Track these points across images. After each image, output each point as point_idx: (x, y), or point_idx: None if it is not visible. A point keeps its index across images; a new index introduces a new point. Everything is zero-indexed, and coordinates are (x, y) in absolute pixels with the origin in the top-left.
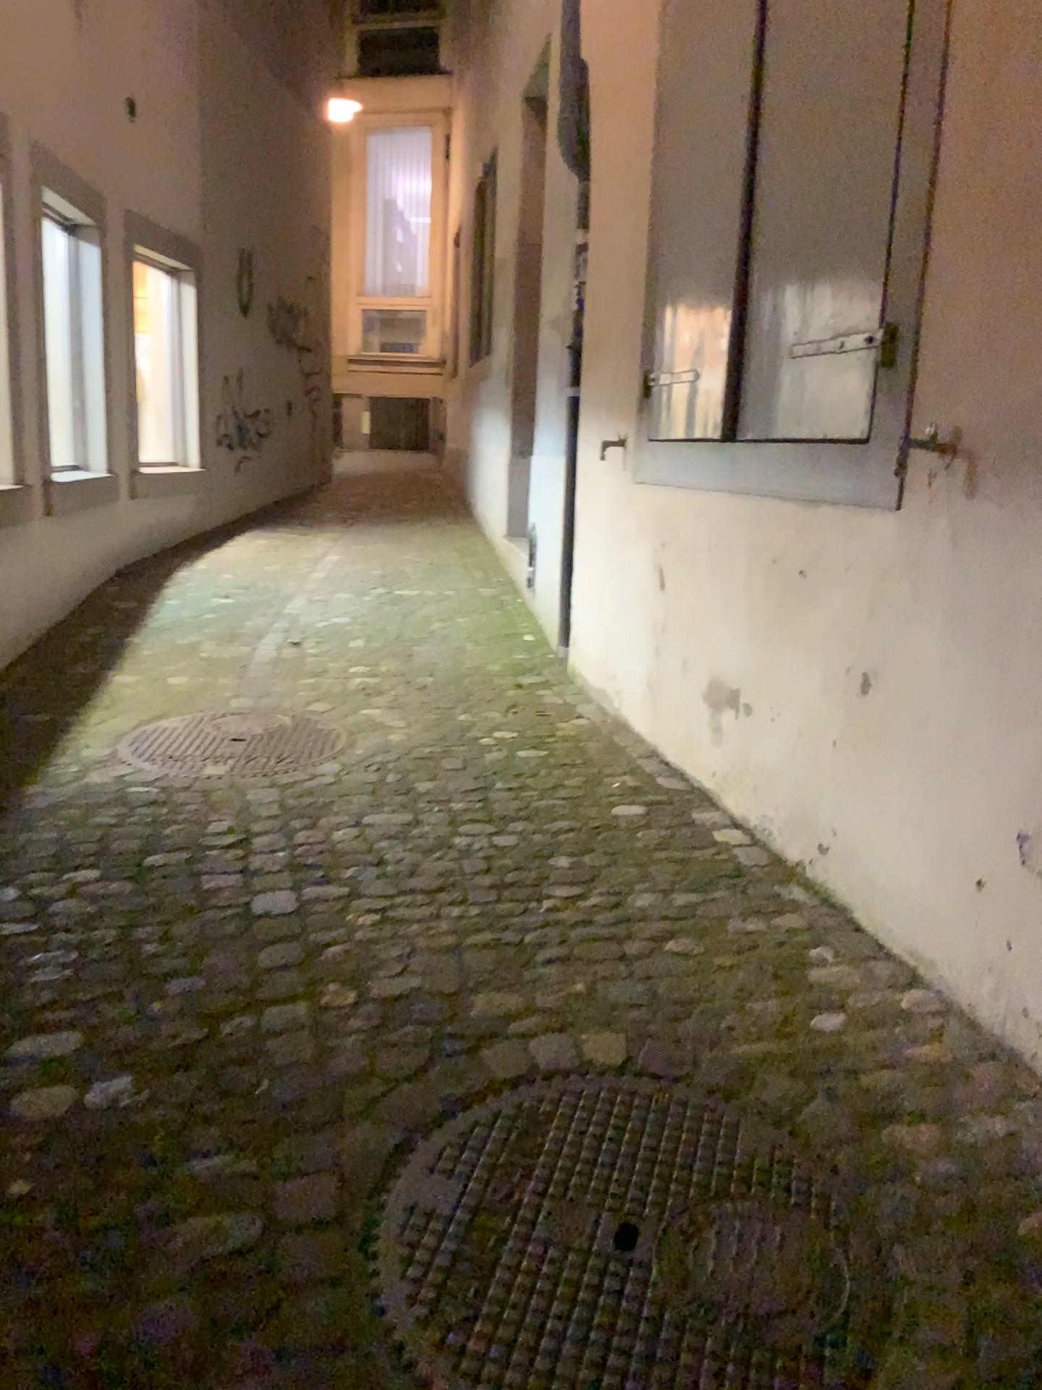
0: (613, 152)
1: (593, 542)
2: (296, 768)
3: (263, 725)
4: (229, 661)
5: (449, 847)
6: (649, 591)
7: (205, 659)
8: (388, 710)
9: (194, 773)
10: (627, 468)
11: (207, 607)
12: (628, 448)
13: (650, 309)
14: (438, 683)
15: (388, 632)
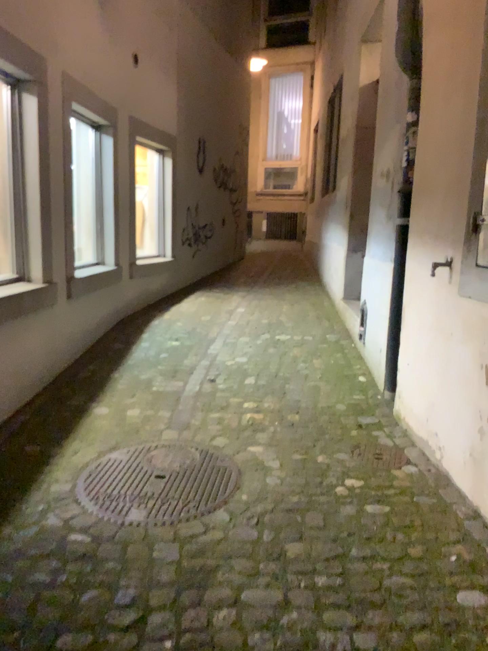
0: (442, 51)
1: (416, 329)
2: (195, 518)
3: (179, 463)
4: (168, 396)
5: (314, 649)
6: (470, 381)
7: (153, 394)
8: (267, 452)
9: (120, 519)
10: (450, 284)
11: (162, 351)
12: (451, 268)
13: (476, 164)
14: (303, 421)
15: (271, 372)
